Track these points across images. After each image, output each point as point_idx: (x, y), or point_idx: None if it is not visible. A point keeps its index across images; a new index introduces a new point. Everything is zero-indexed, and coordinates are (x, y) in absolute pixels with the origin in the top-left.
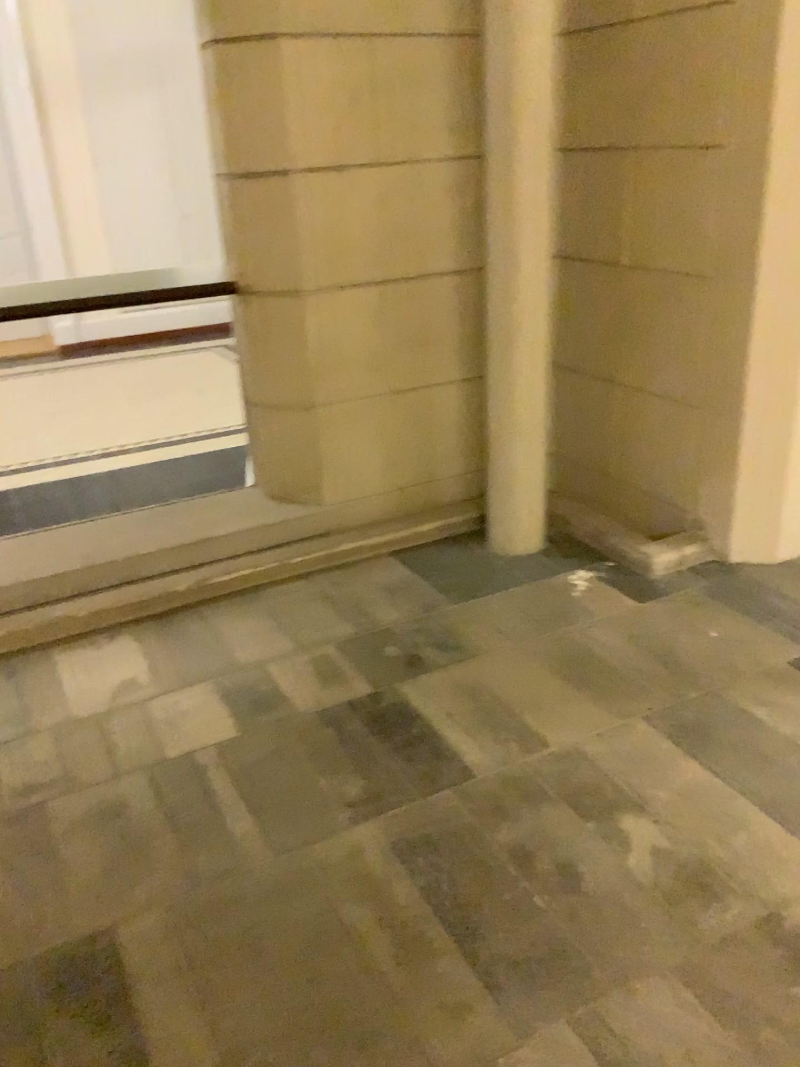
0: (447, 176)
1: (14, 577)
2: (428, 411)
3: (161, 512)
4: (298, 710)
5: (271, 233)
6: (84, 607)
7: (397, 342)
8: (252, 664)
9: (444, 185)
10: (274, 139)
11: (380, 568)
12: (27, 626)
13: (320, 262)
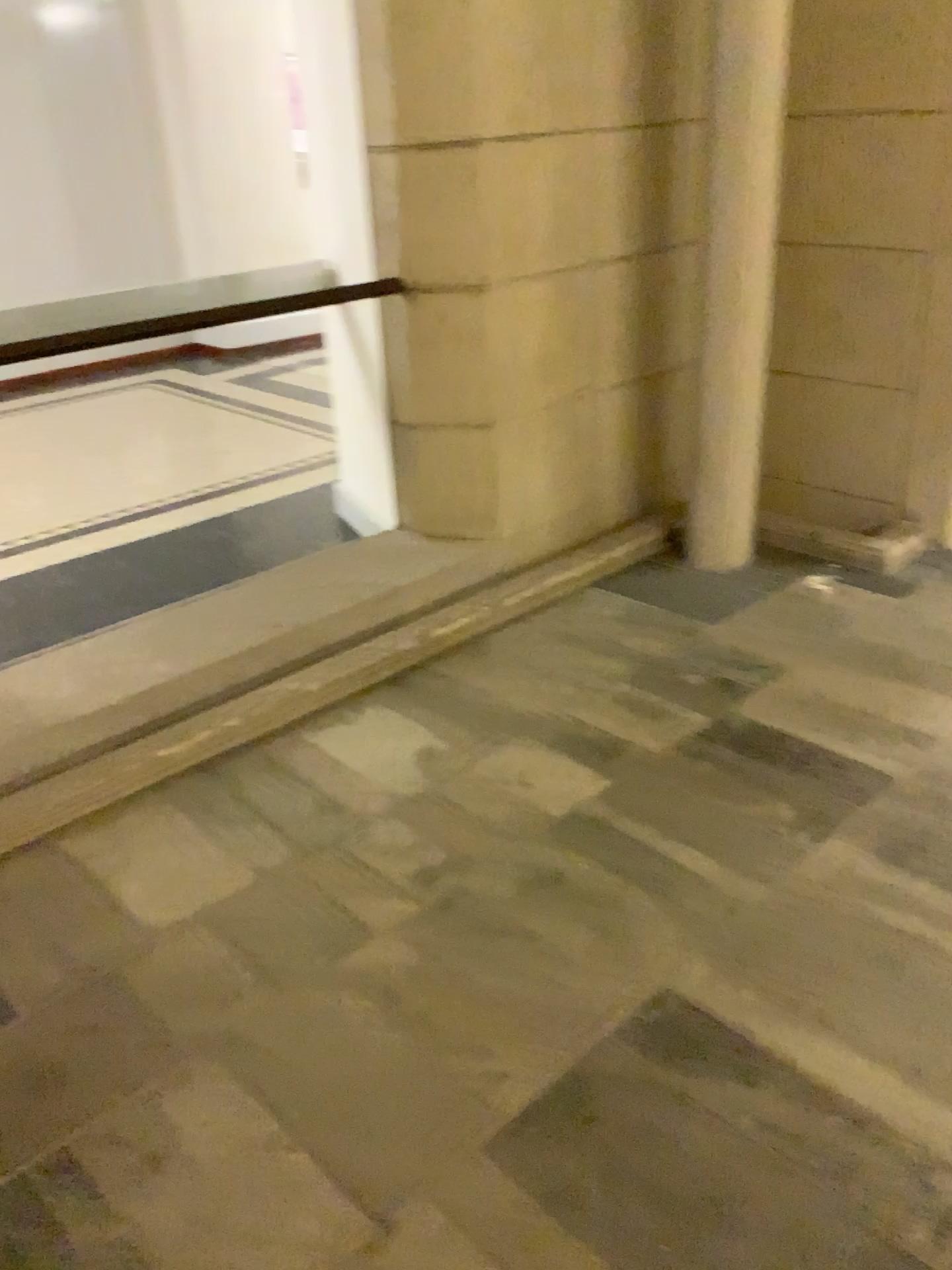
0: (625, 155)
1: (192, 661)
2: (598, 428)
3: (312, 571)
4: (650, 759)
5: (453, 219)
6: (305, 684)
7: (573, 348)
8: (550, 721)
9: (622, 164)
10: (464, 105)
11: (597, 607)
12: (250, 714)
13: (509, 254)
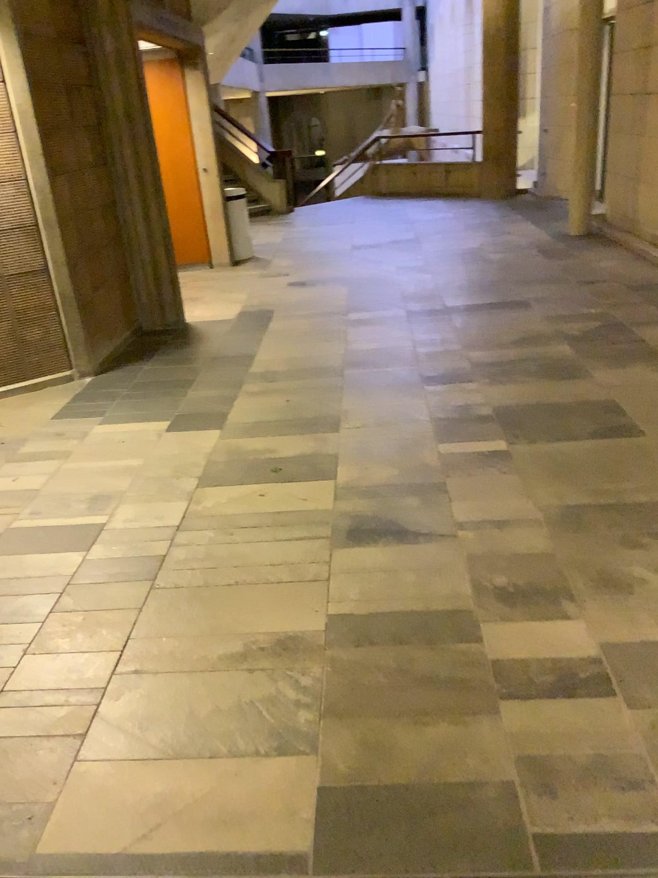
0: None
1: None
2: None
3: None
4: None
5: None
6: None
7: None
8: None
9: None
10: None
11: None
12: None
13: None
